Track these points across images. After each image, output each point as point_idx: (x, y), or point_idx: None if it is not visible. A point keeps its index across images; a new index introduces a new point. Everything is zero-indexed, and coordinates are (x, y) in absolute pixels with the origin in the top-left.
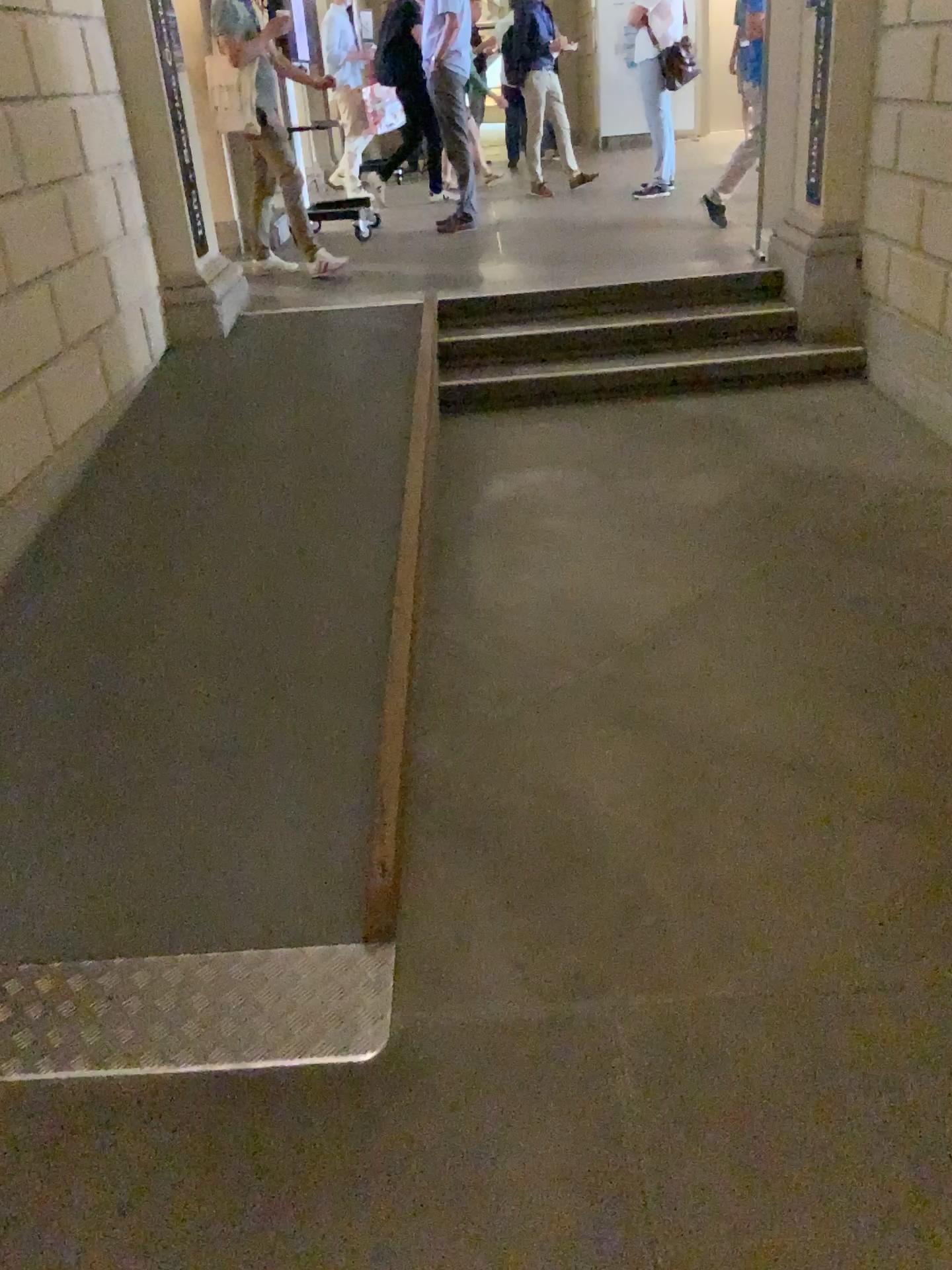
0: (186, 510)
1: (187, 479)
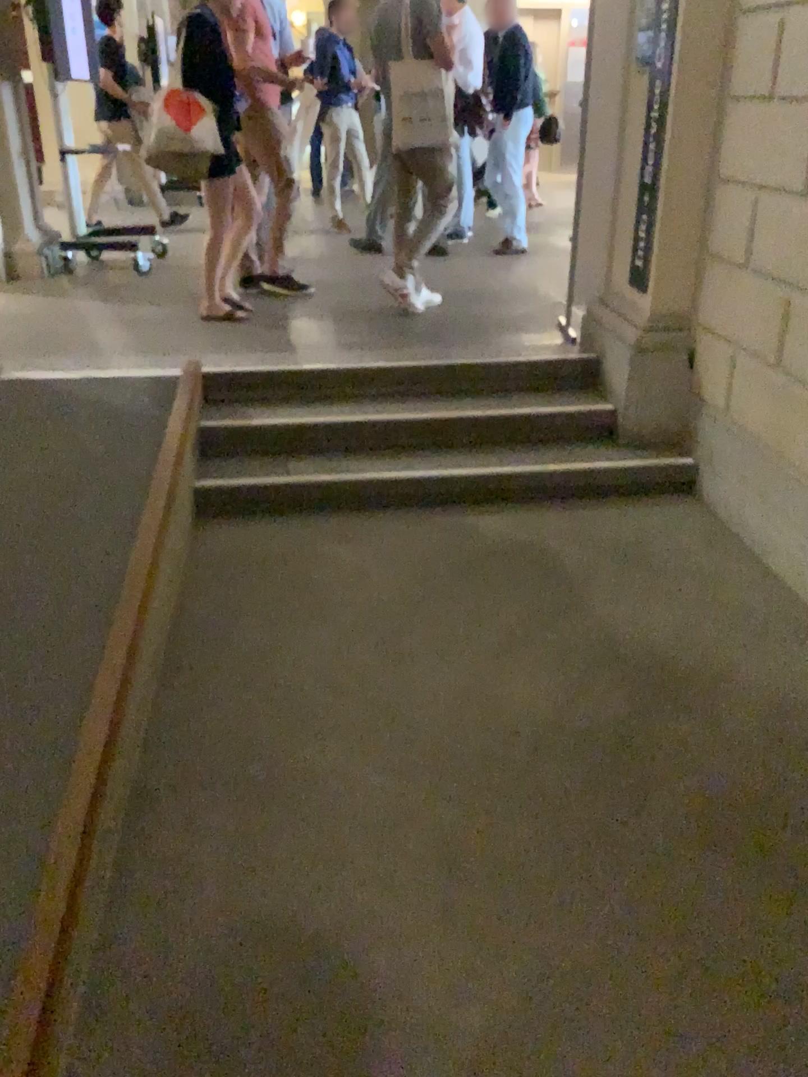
0: None
1: None
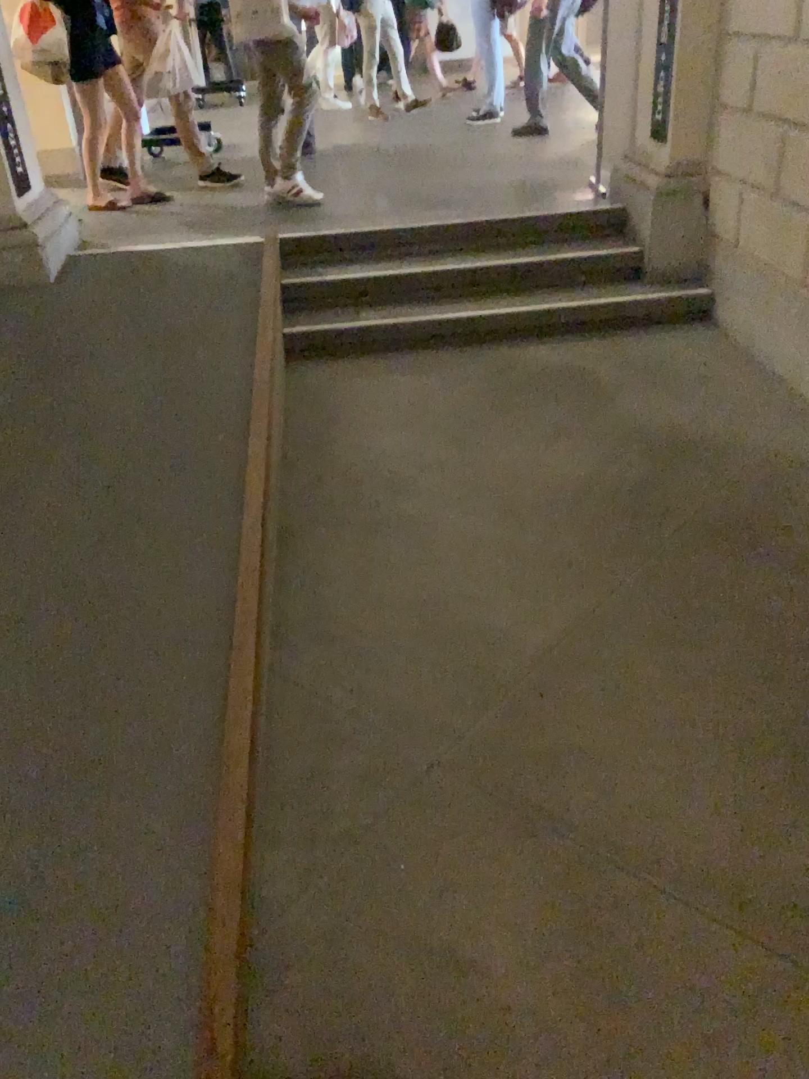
0: (1, 505)
1: (6, 461)
